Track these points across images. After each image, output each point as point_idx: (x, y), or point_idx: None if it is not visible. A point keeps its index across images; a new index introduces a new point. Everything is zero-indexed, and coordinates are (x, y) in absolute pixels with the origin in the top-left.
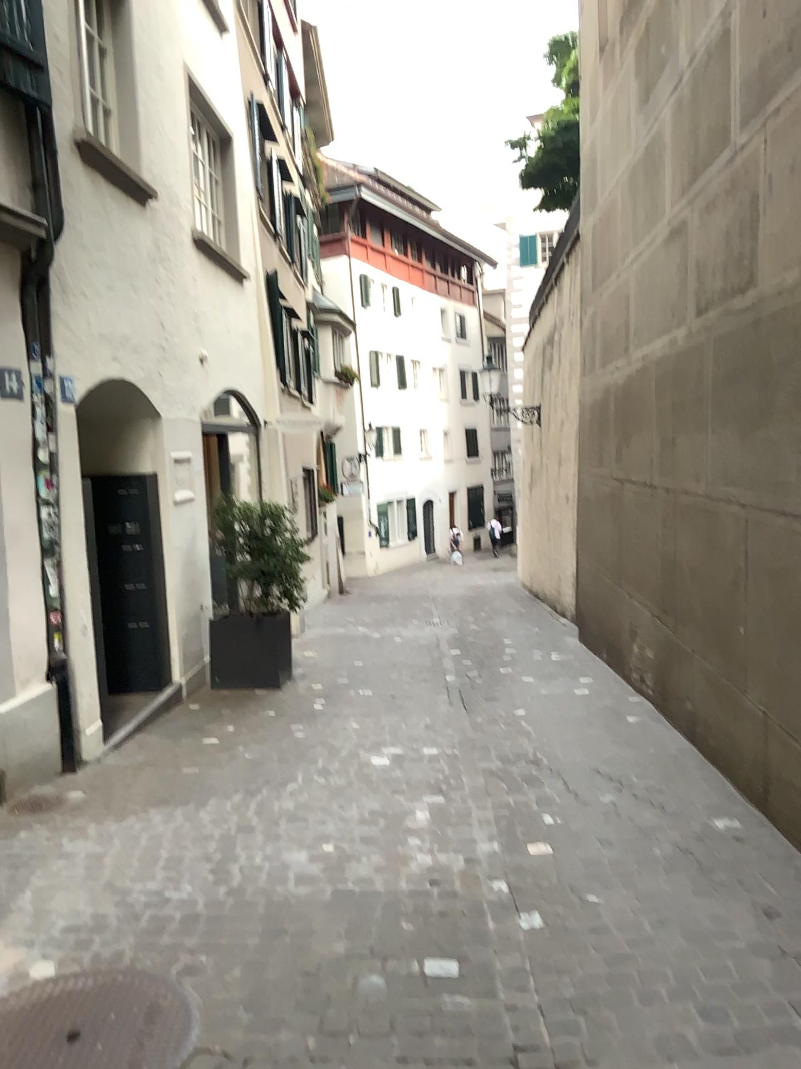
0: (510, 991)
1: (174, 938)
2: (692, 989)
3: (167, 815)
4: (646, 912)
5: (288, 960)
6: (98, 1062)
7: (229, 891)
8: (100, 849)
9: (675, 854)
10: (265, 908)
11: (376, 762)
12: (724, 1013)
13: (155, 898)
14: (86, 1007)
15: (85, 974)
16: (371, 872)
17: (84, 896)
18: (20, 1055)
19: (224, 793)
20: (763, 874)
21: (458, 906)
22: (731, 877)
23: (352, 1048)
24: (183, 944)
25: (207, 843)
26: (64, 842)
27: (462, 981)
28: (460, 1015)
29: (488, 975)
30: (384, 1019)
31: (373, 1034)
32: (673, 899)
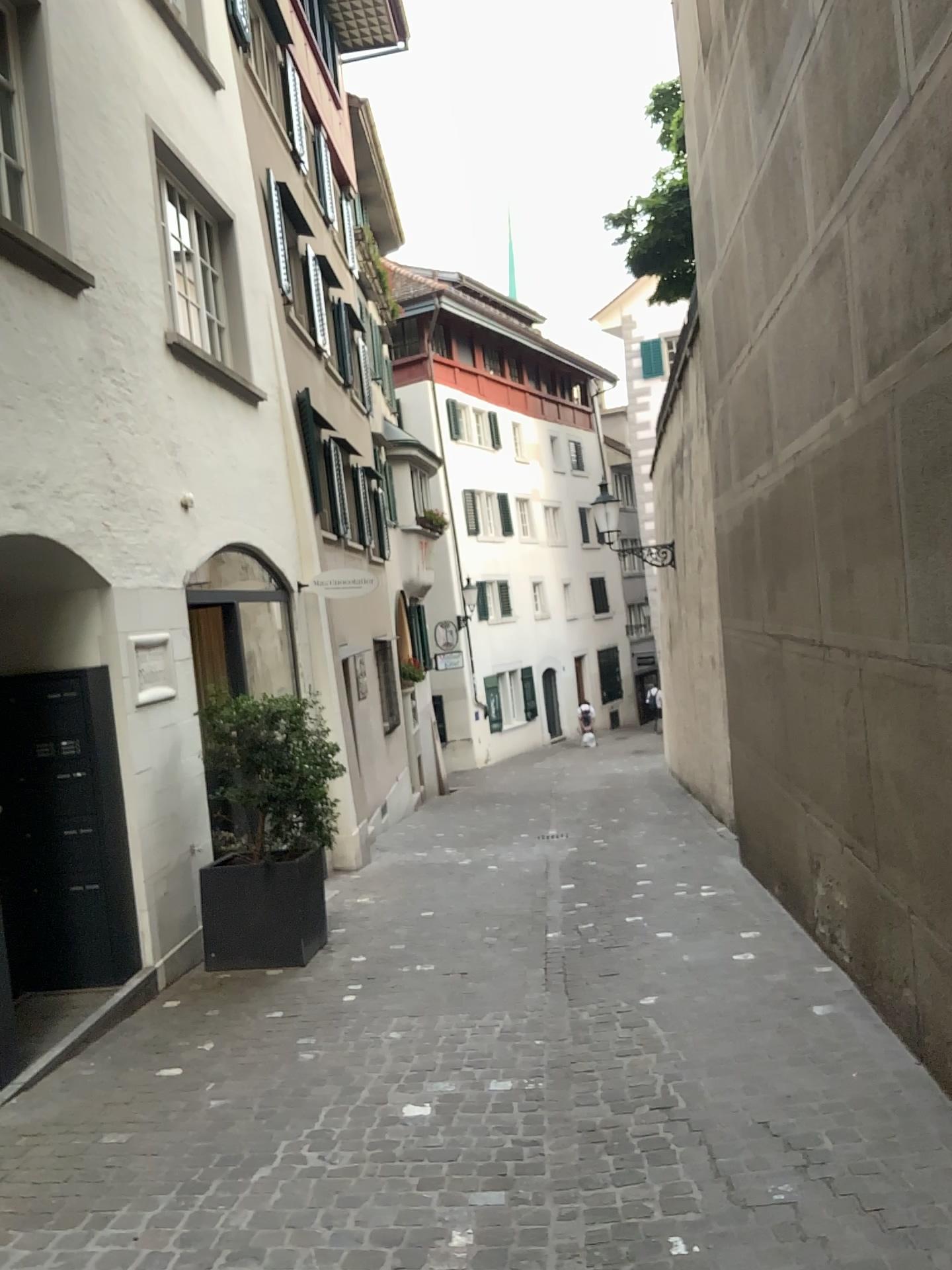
0: None
1: None
2: None
3: (28, 1254)
4: None
5: None
6: None
7: None
8: None
9: None
10: None
11: (405, 1115)
12: None
13: None
14: None
15: None
16: None
17: None
18: None
19: (144, 1194)
20: None
21: None
22: None
23: None
24: None
25: None
26: None
27: None
28: None
29: None
30: None
31: None
32: None
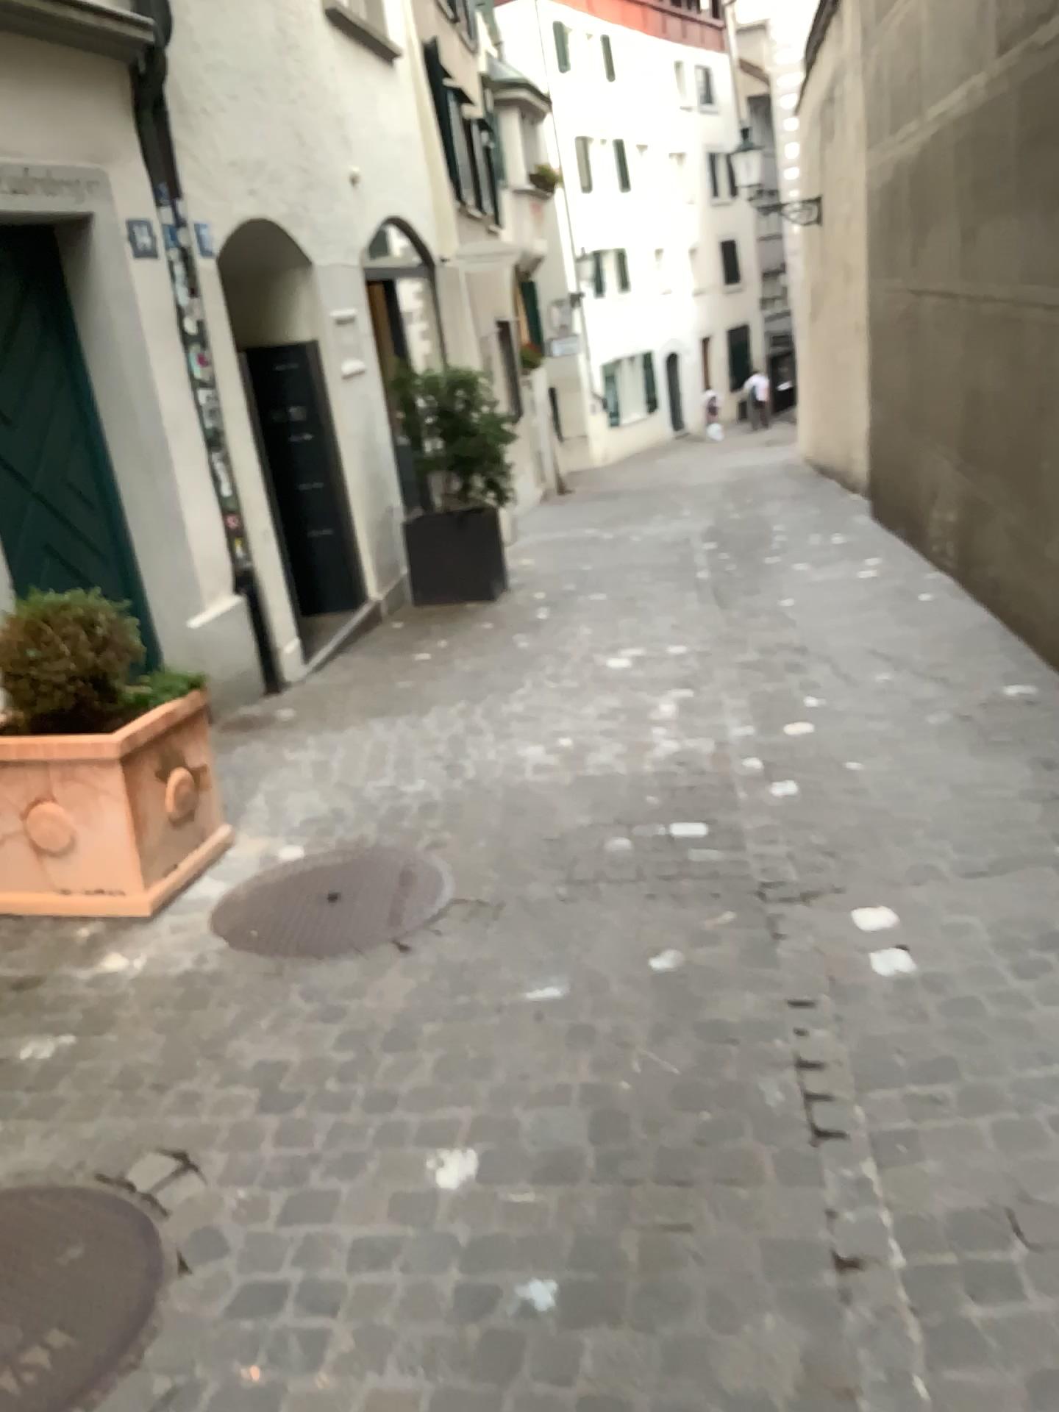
0: (760, 844)
1: (414, 823)
2: (950, 830)
3: (386, 723)
4: (911, 772)
5: (532, 832)
6: (359, 914)
7: (463, 783)
8: (323, 757)
9: (953, 721)
10: (503, 794)
11: (614, 660)
12: (980, 847)
13: (388, 793)
14: (340, 874)
15: (332, 852)
16: (613, 759)
17: (316, 796)
18: (286, 911)
19: (445, 700)
20: (1049, 733)
21: (708, 781)
22: (1012, 737)
23: (602, 893)
24: (425, 826)
25: (435, 745)
26: (283, 754)
27: (710, 838)
28: (708, 863)
29: (738, 833)
30: (631, 870)
31: (621, 882)
32: (943, 760)
